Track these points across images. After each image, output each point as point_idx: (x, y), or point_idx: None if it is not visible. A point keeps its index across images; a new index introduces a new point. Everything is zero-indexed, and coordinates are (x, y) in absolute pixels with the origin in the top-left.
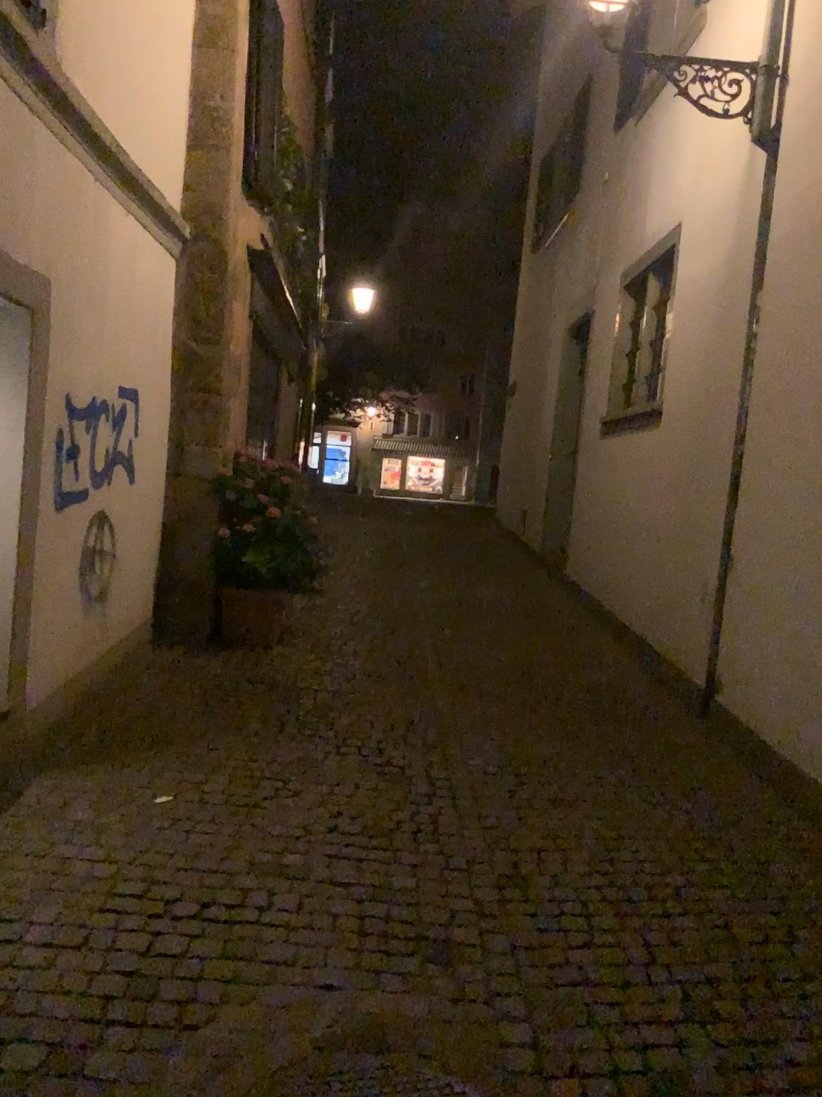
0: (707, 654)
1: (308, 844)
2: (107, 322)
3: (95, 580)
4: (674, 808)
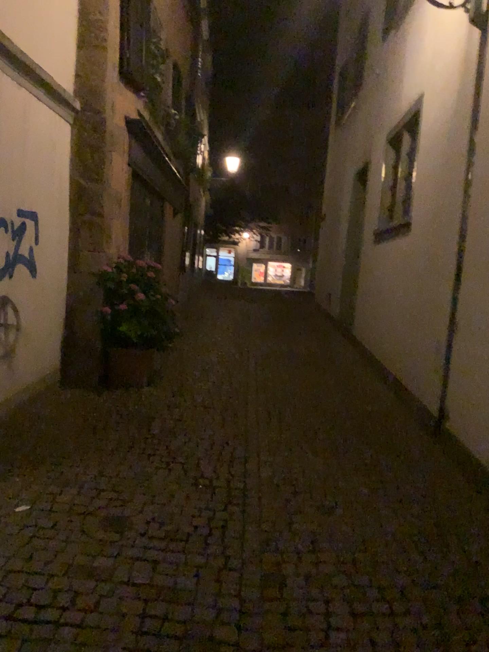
0: (439, 393)
1: (121, 546)
2: (1, 162)
3: (3, 344)
4: (408, 514)
